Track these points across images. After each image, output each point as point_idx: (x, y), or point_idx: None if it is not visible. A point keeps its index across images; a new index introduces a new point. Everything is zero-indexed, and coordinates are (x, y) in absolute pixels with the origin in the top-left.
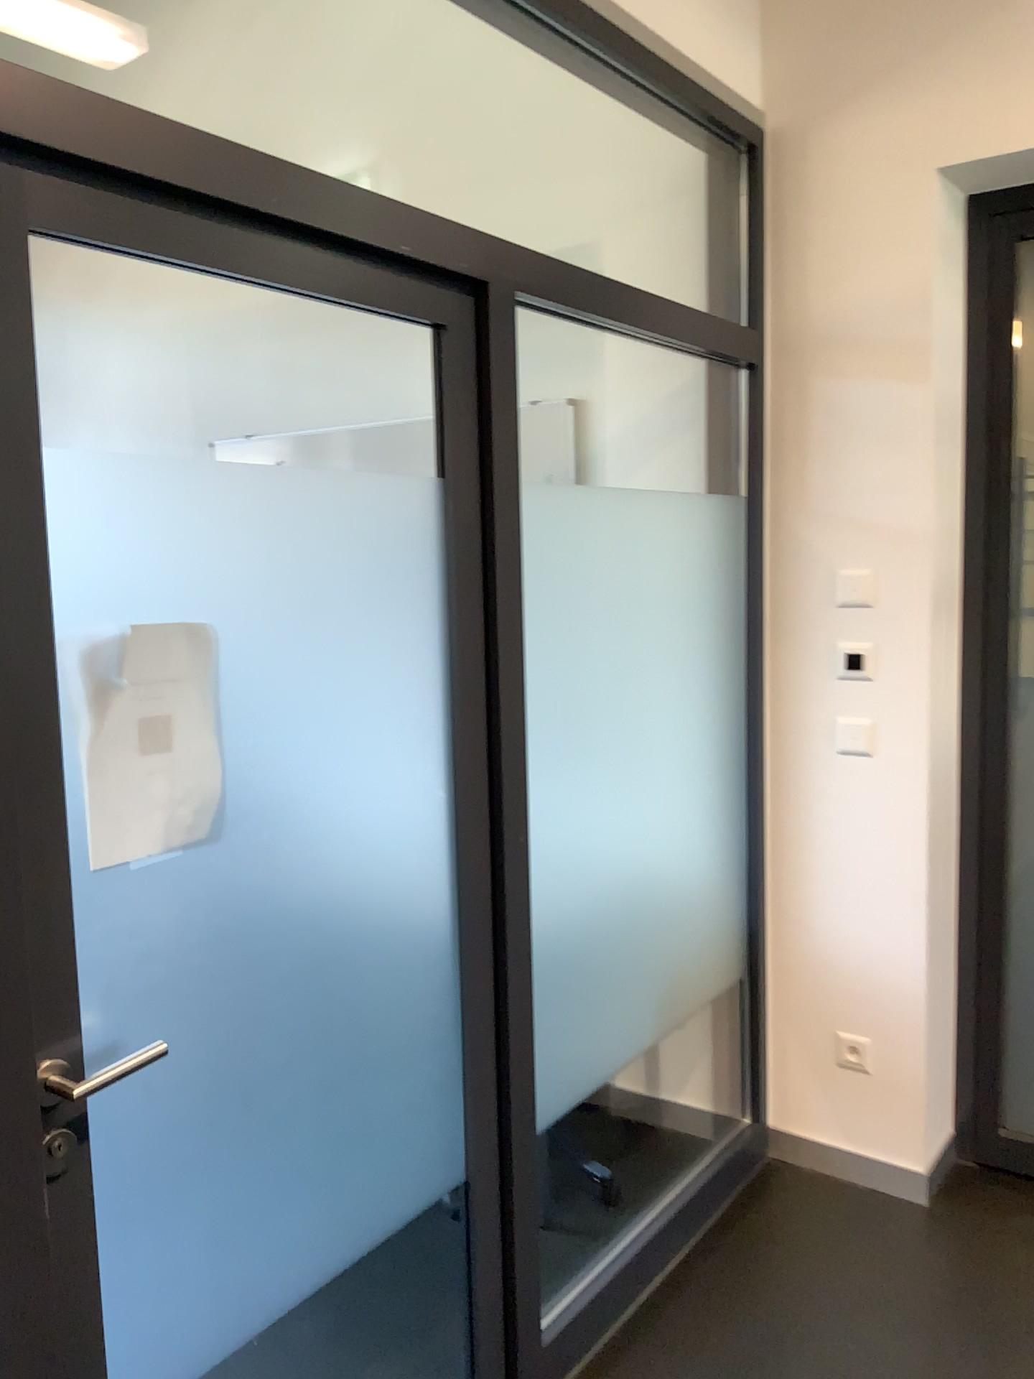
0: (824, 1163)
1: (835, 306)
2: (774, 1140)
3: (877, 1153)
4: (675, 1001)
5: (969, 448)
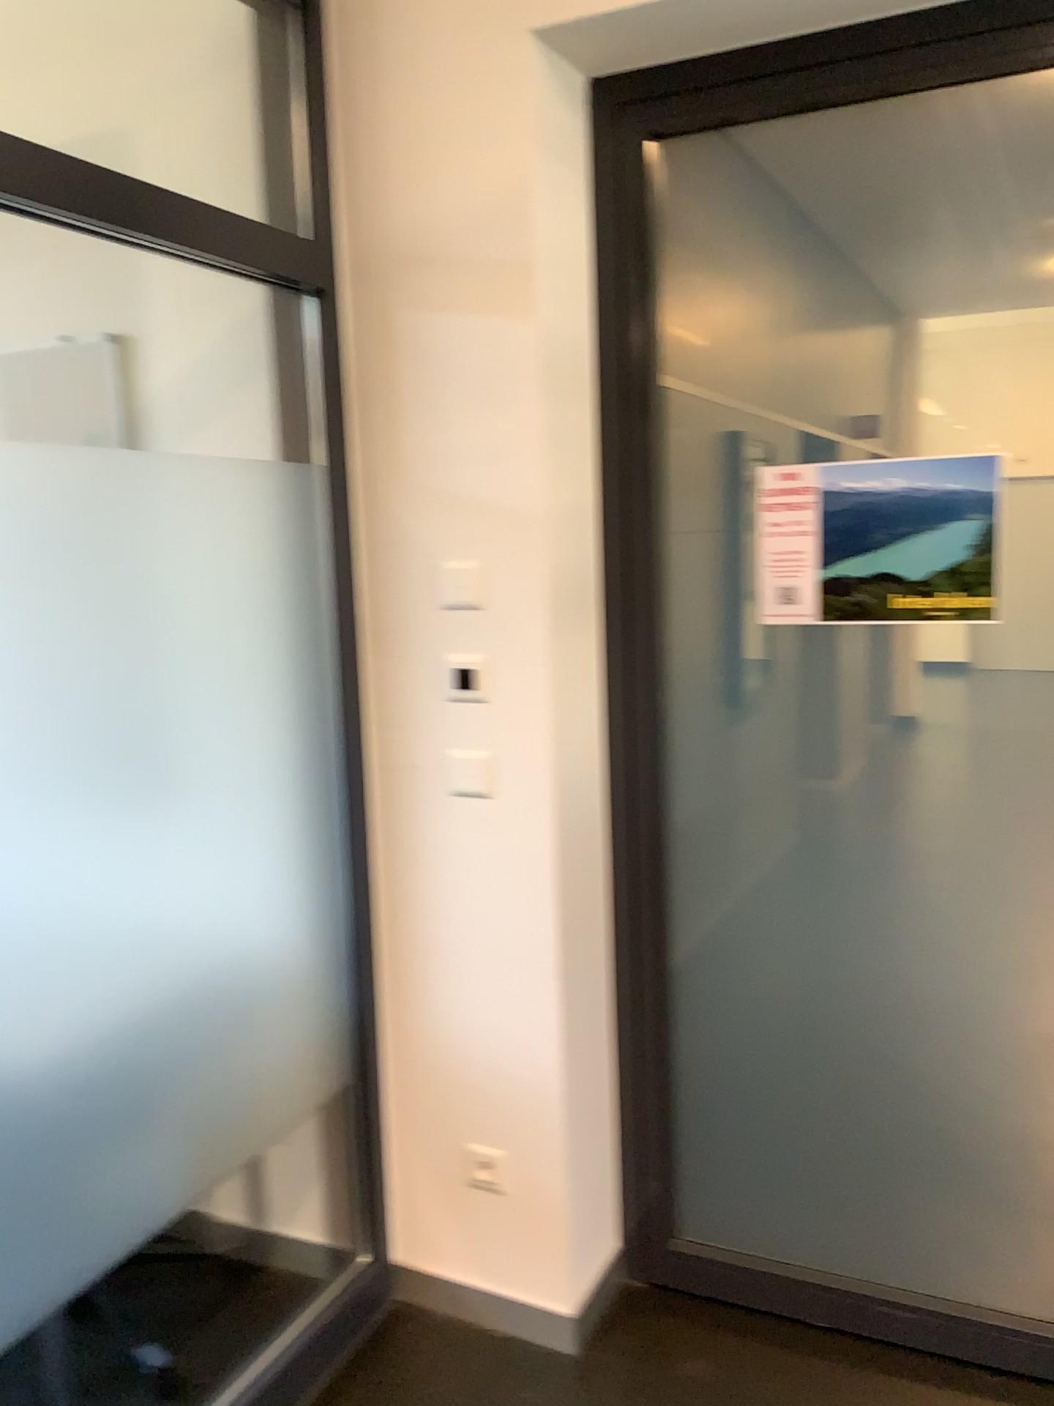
0: (457, 1309)
1: (421, 216)
2: (398, 1282)
3: (514, 1296)
4: (254, 1126)
5: (601, 407)
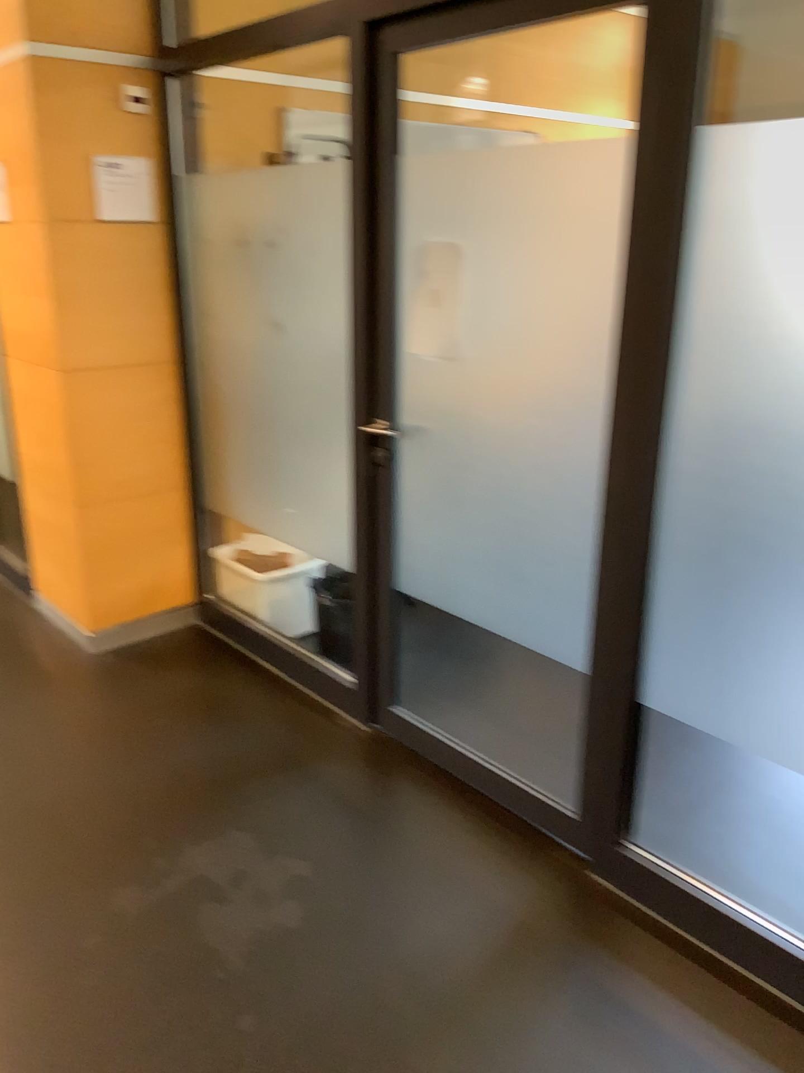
0: None
1: None
2: None
3: None
4: None
5: None
